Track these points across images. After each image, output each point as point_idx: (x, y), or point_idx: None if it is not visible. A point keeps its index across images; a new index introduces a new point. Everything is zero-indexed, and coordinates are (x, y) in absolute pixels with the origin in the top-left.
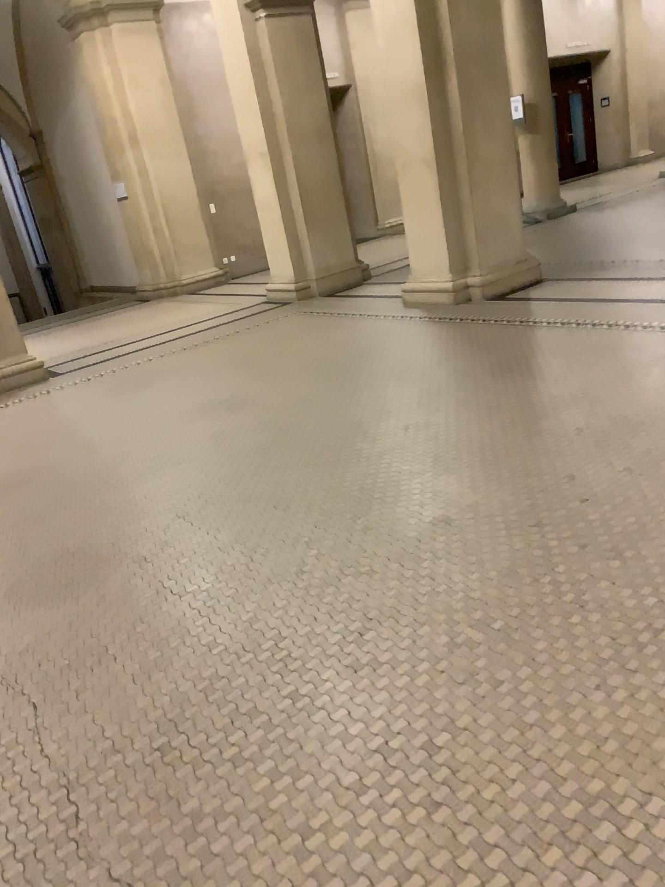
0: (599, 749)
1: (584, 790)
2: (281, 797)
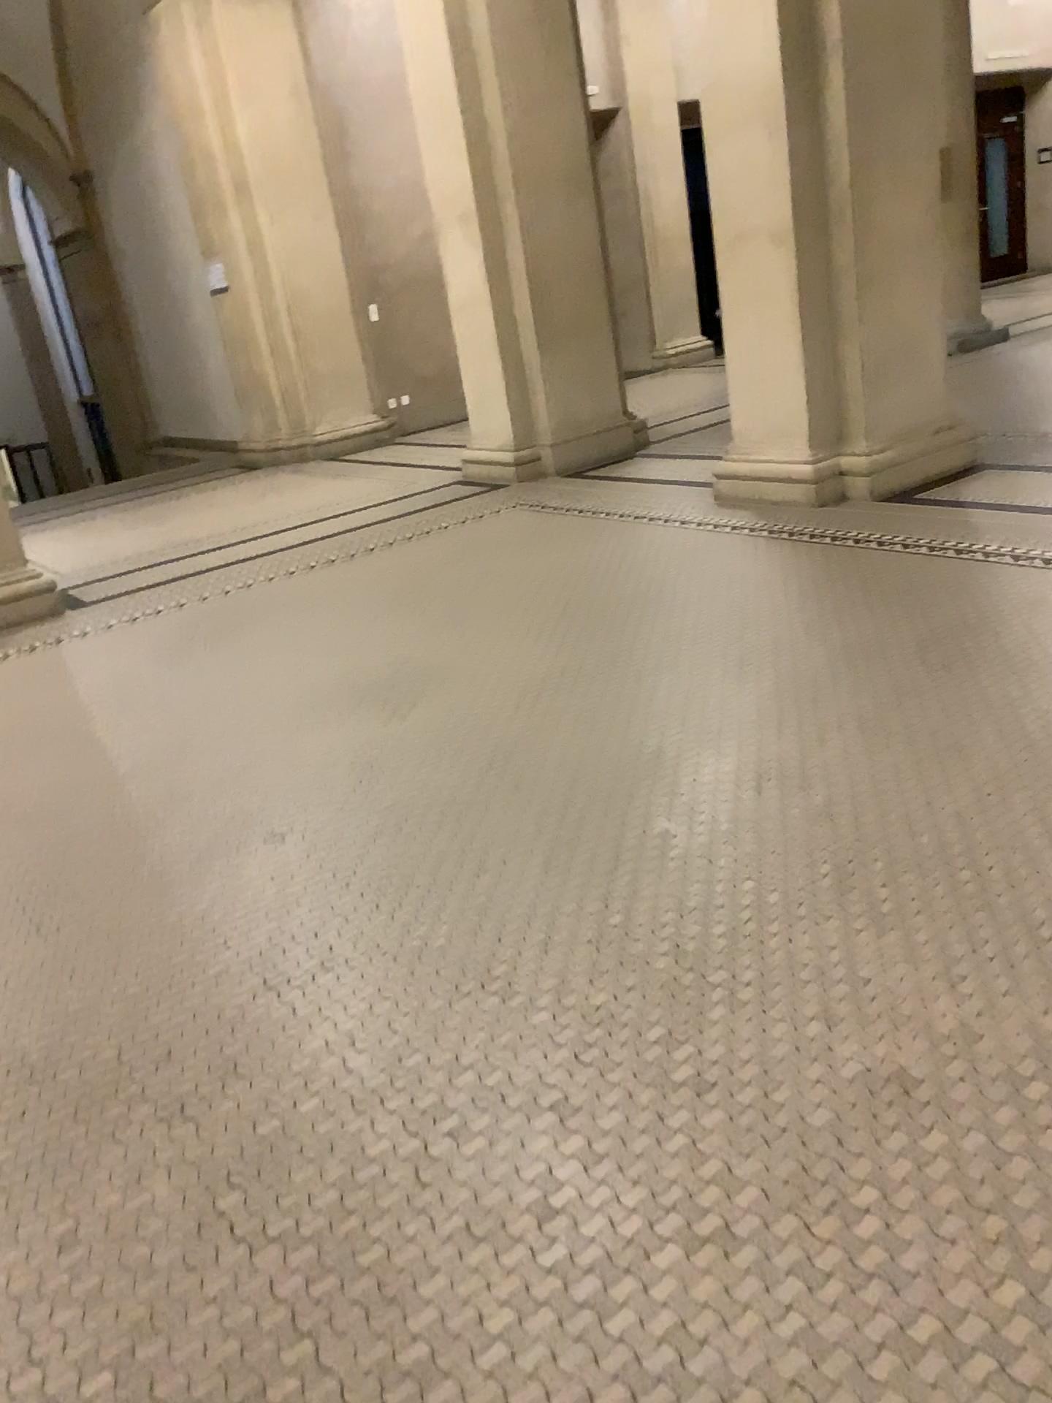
0: None
1: None
2: None
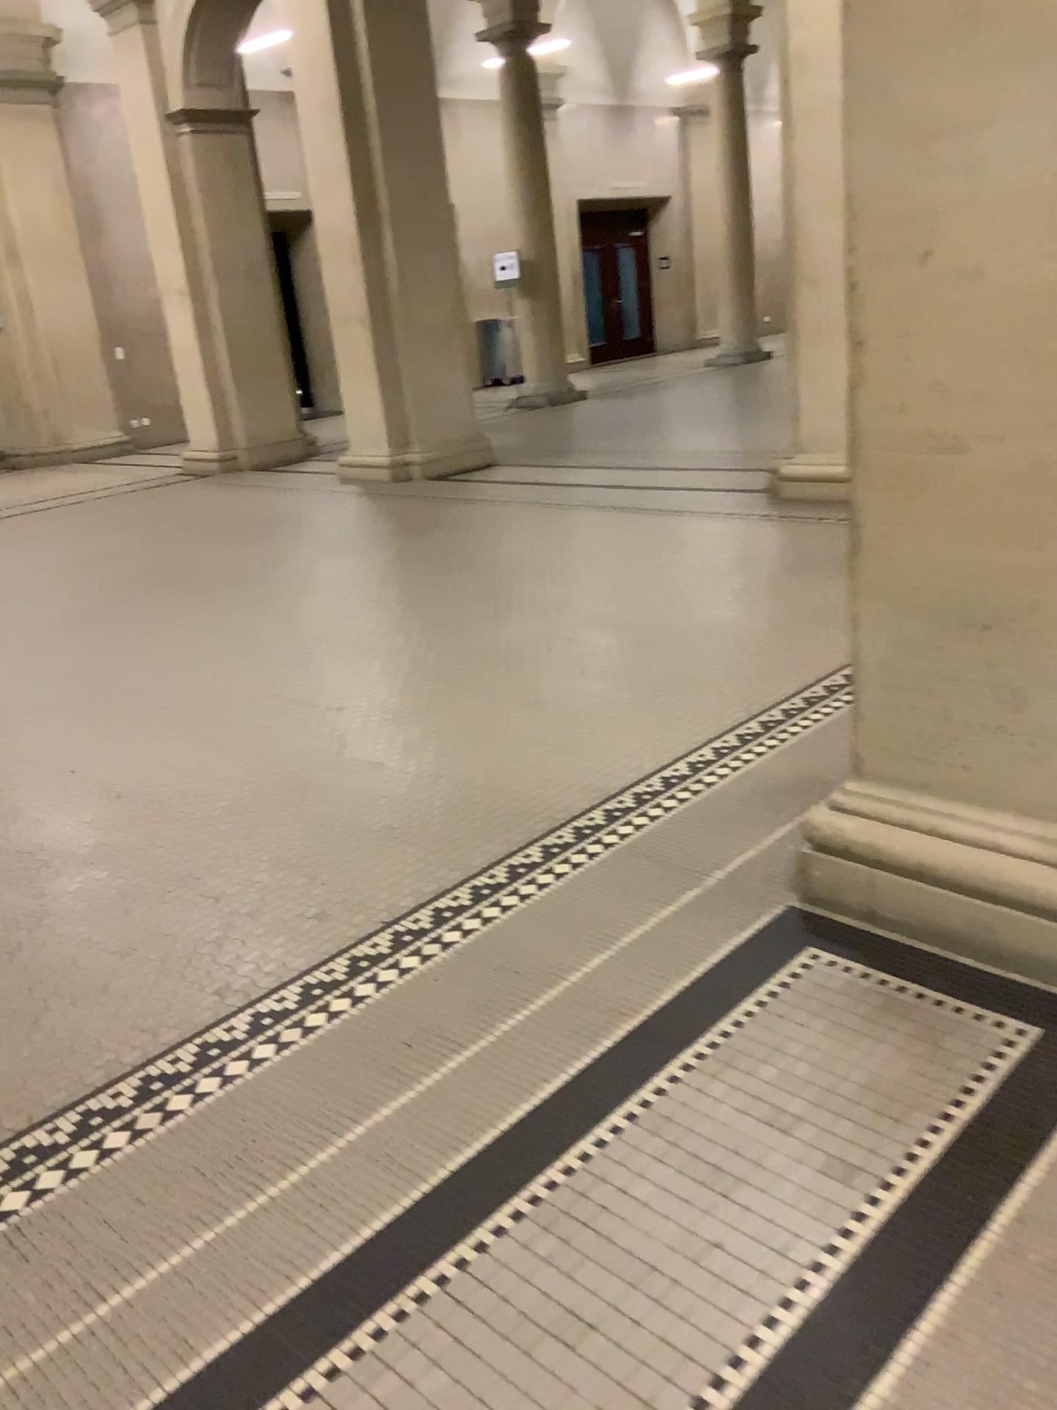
0: (319, 684)
1: (300, 695)
2: (118, 714)
